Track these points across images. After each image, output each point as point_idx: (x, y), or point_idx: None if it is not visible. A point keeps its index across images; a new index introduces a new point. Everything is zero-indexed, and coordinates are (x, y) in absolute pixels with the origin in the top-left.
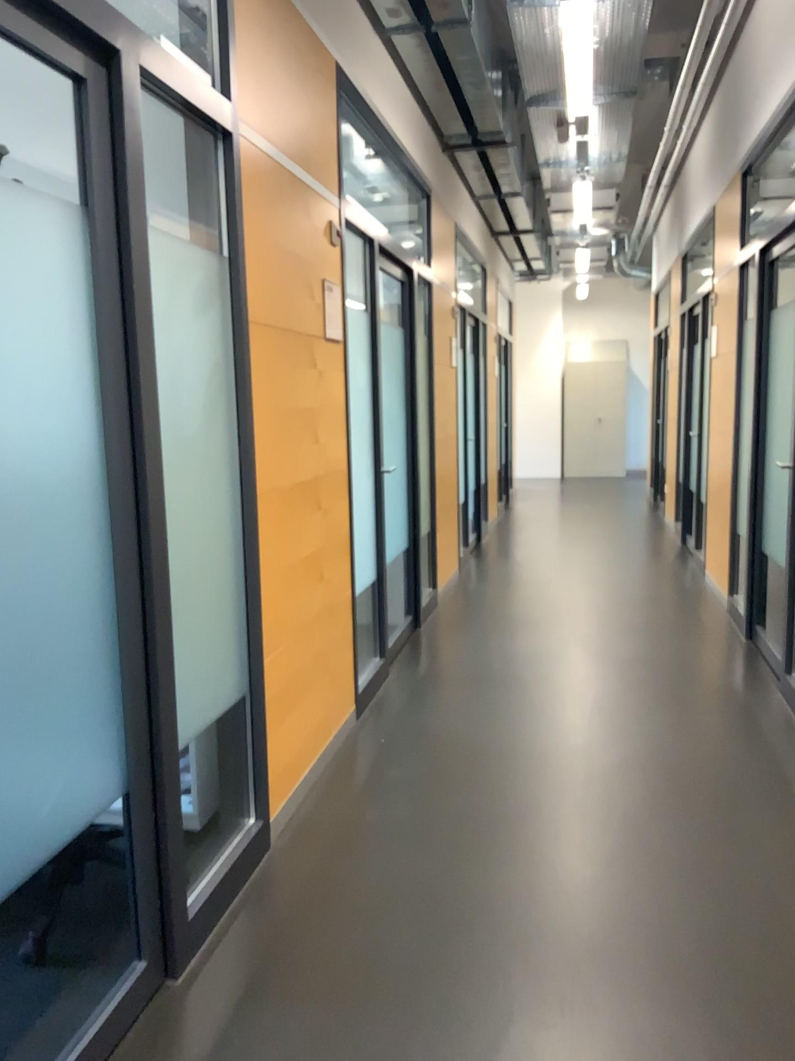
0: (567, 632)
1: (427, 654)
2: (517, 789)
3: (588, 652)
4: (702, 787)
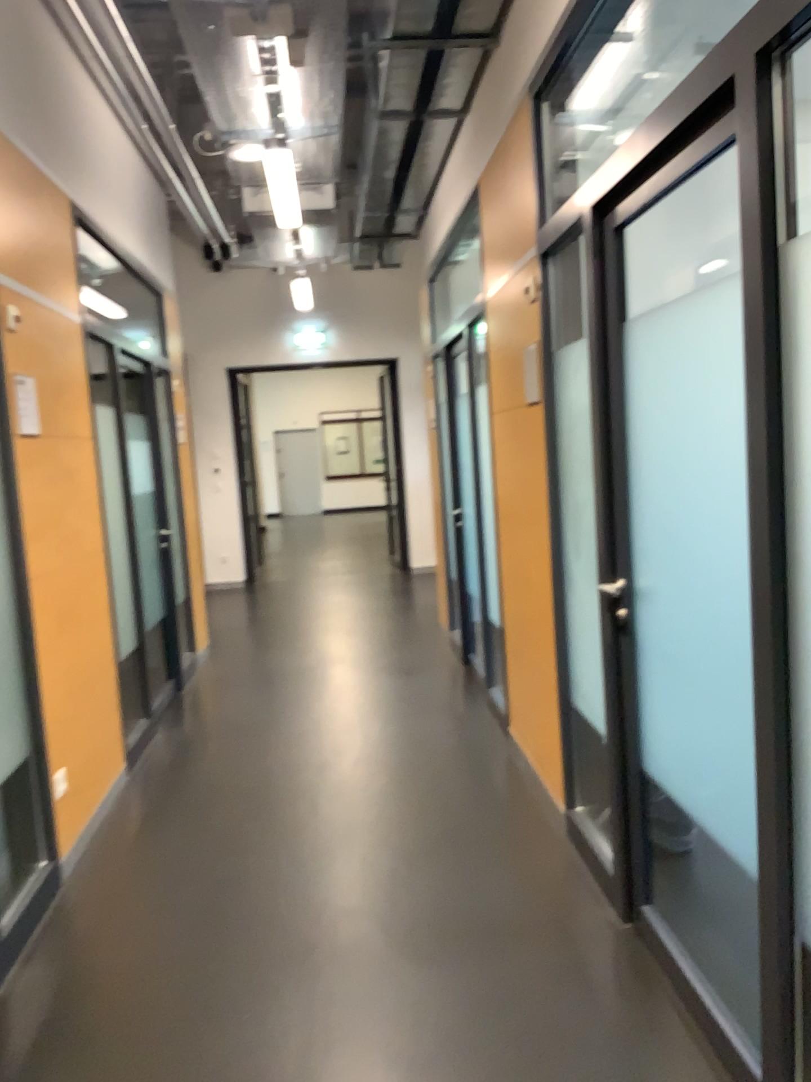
0: None
1: None
2: None
3: None
4: None
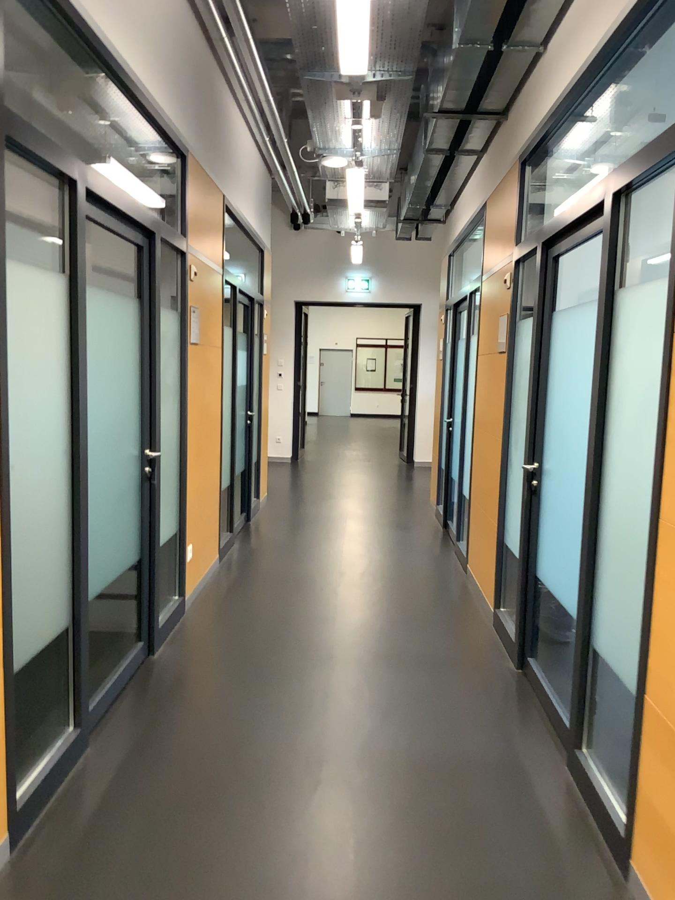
0: None
1: None
2: None
3: None
4: None
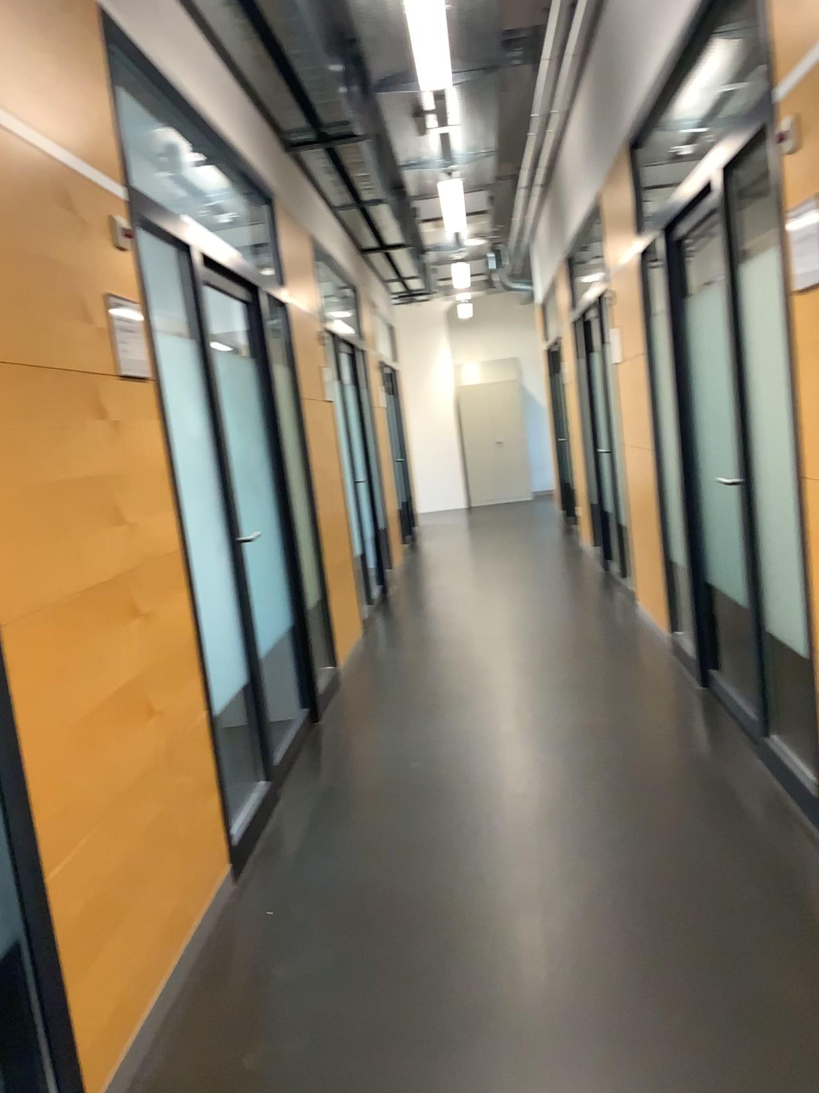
0: (495, 704)
1: (327, 759)
2: (455, 974)
3: (522, 729)
4: (702, 931)
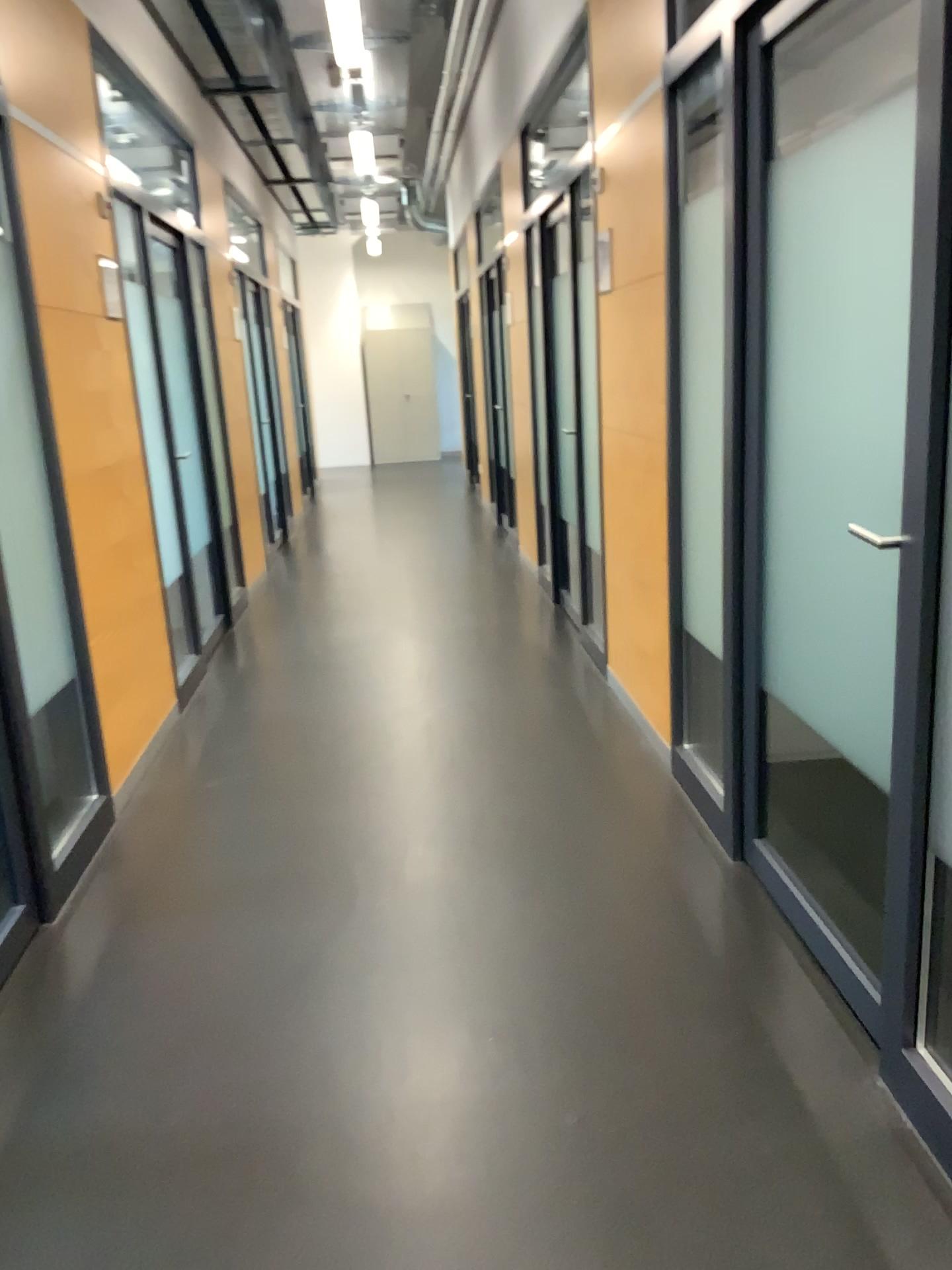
0: (385, 616)
1: (242, 650)
2: (346, 747)
3: (406, 630)
4: (511, 723)
